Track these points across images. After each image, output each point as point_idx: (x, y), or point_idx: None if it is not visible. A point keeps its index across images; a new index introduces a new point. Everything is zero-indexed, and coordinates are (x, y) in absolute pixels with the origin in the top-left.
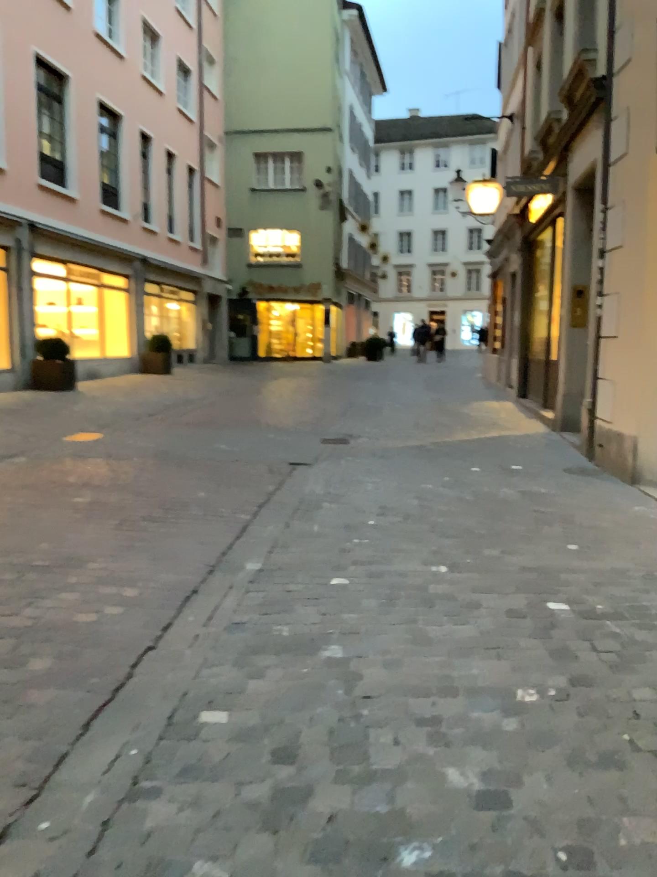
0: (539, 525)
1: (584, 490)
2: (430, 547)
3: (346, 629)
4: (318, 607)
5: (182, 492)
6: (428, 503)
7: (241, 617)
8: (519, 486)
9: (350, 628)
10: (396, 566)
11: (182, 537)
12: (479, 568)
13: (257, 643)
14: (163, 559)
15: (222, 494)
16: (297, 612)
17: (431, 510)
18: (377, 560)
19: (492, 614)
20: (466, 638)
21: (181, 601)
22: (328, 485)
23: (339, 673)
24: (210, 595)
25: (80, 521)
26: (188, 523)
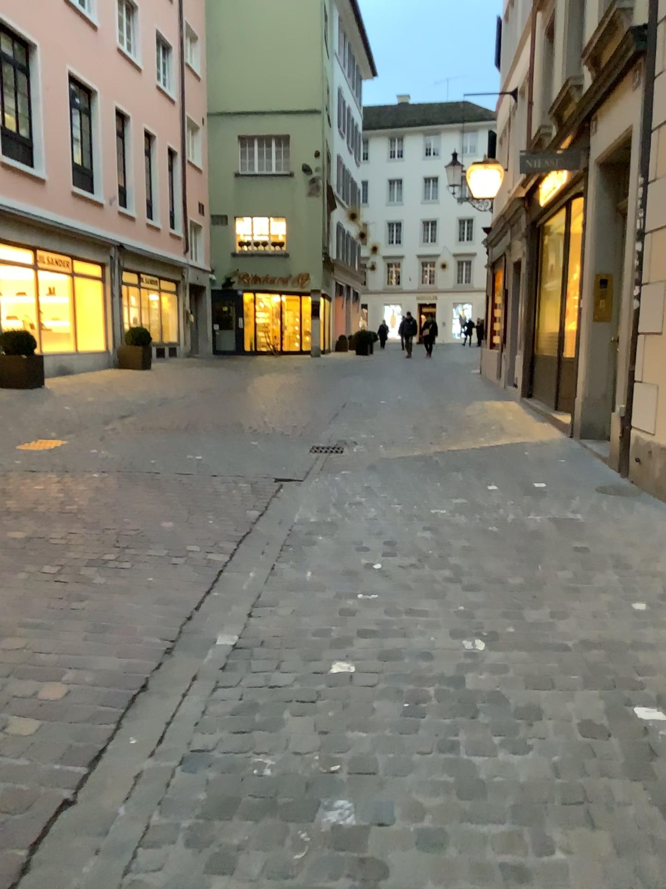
0: (591, 573)
1: (633, 520)
2: (457, 608)
3: (358, 764)
4: (315, 720)
5: (143, 524)
6: (447, 538)
7: (205, 741)
8: (552, 513)
9: (362, 763)
10: (417, 642)
11: (136, 594)
12: (529, 647)
13: (226, 800)
14: (105, 632)
15: (192, 526)
16: (285, 729)
17: (452, 550)
18: (392, 631)
19: (563, 734)
20: (535, 784)
21: (122, 710)
22: (323, 512)
23: (351, 866)
24: (164, 698)
25: (5, 571)
26: (146, 572)
